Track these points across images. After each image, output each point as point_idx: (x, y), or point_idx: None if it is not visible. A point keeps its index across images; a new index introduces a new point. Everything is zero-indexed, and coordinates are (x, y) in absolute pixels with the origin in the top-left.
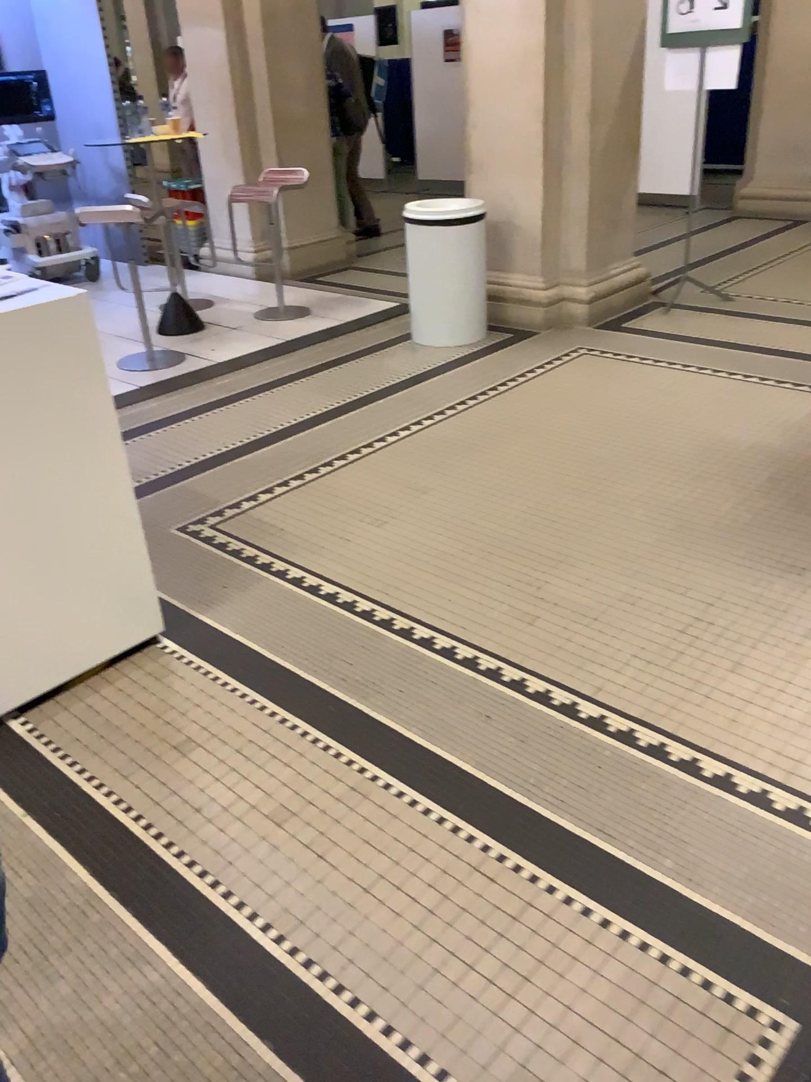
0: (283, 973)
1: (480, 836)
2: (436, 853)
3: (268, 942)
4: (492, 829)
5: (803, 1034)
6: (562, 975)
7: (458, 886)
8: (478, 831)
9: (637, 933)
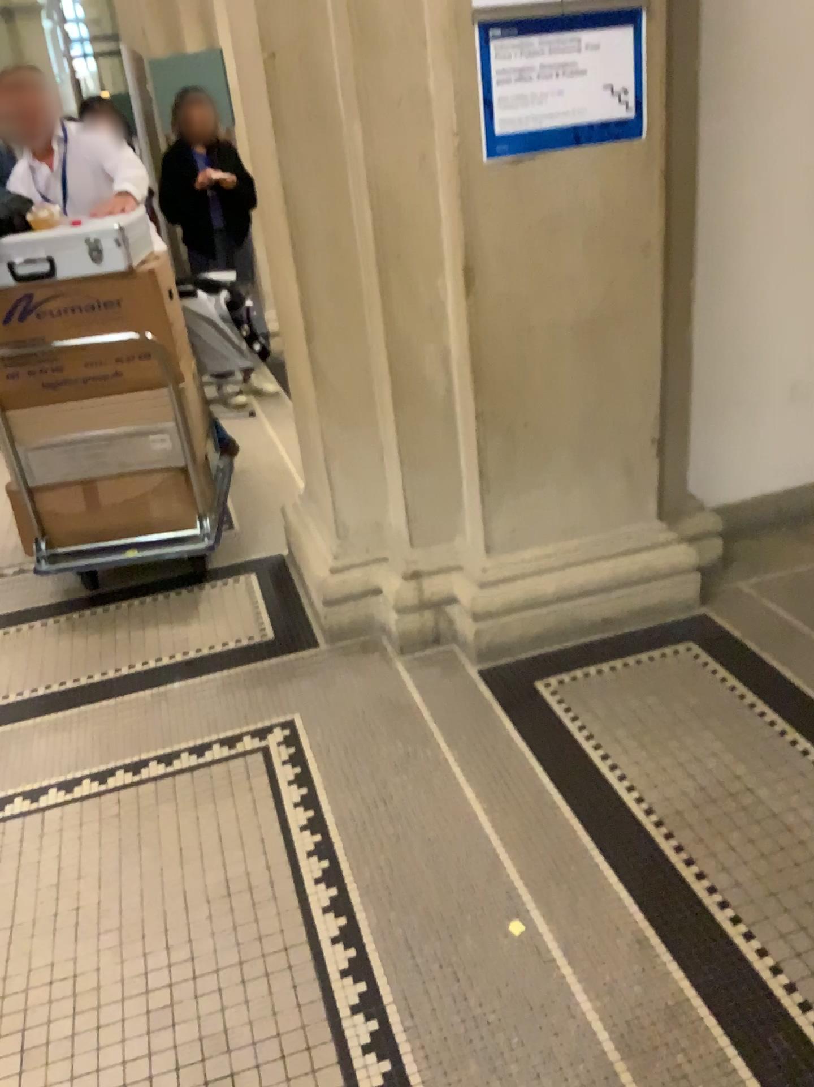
0: (26, 702)
1: (61, 623)
2: (46, 639)
3: (0, 706)
4: (64, 617)
5: (258, 580)
6: (156, 624)
7: (73, 637)
8: (57, 622)
9: (171, 598)
